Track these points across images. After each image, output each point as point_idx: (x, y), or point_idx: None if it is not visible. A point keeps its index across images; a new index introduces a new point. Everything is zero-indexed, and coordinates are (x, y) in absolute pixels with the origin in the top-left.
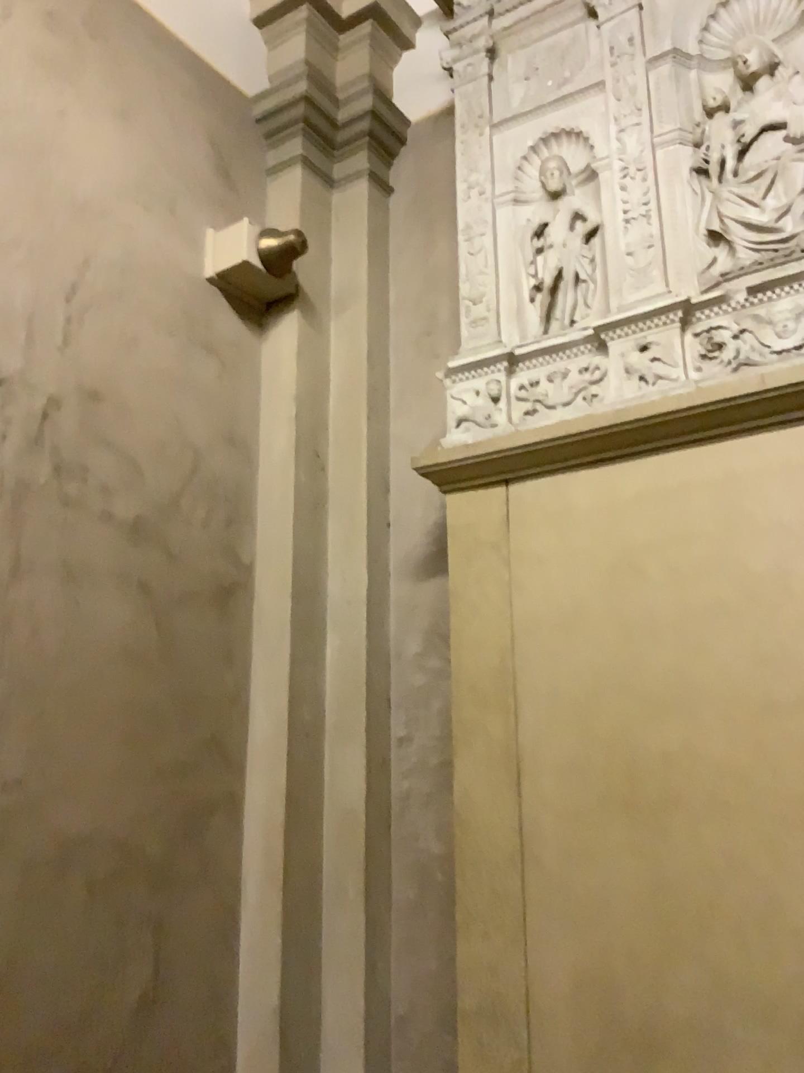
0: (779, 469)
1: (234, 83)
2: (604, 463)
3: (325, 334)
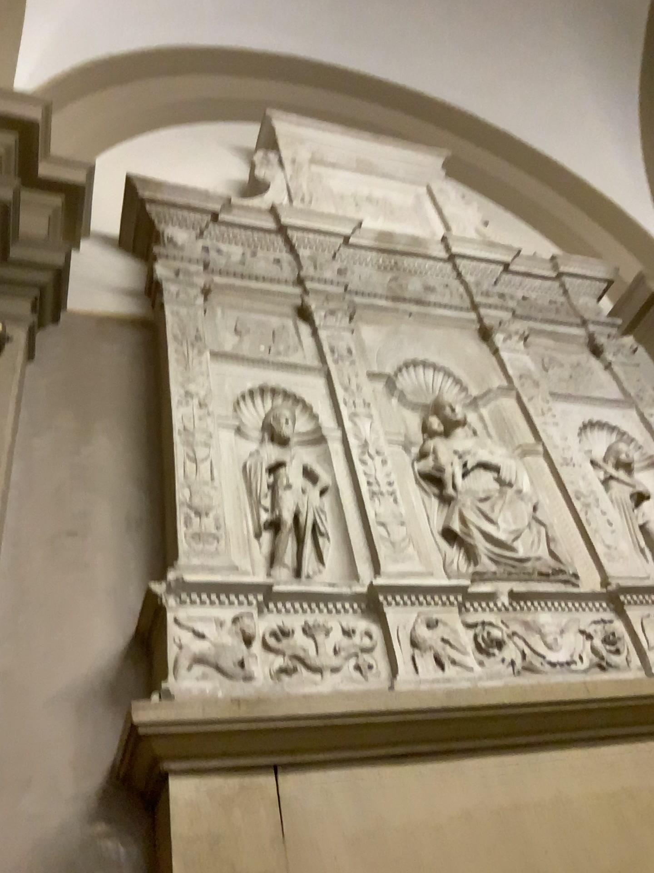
0: (600, 793)
1: None
2: (409, 758)
3: None
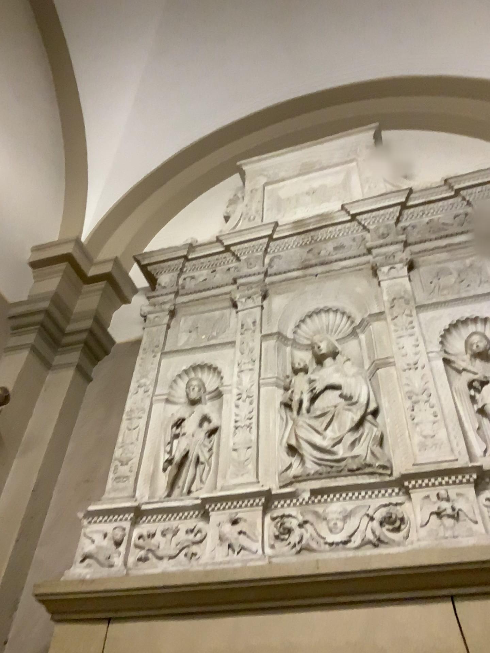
0: (327, 647)
1: (1, 292)
2: (189, 616)
3: (6, 468)
